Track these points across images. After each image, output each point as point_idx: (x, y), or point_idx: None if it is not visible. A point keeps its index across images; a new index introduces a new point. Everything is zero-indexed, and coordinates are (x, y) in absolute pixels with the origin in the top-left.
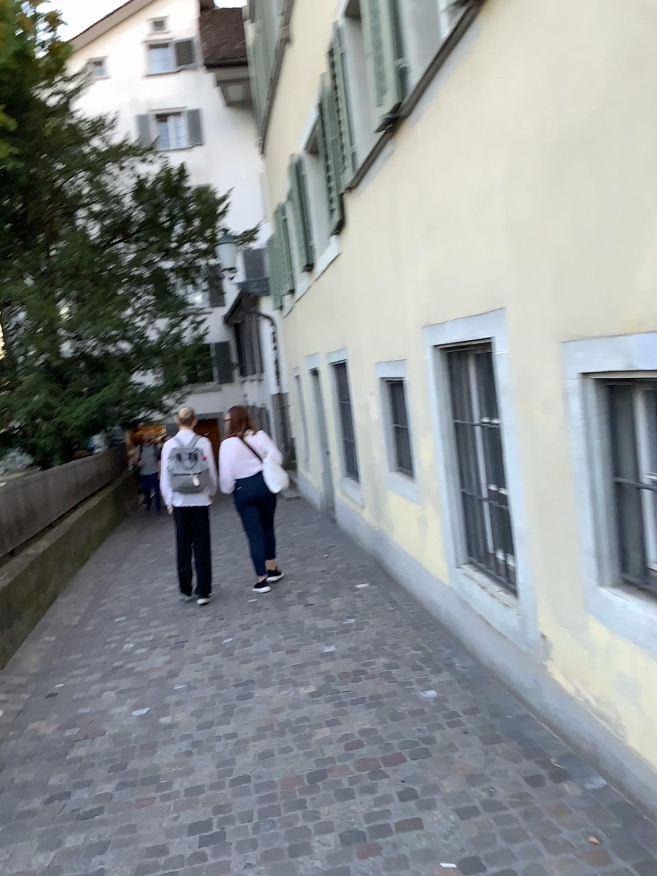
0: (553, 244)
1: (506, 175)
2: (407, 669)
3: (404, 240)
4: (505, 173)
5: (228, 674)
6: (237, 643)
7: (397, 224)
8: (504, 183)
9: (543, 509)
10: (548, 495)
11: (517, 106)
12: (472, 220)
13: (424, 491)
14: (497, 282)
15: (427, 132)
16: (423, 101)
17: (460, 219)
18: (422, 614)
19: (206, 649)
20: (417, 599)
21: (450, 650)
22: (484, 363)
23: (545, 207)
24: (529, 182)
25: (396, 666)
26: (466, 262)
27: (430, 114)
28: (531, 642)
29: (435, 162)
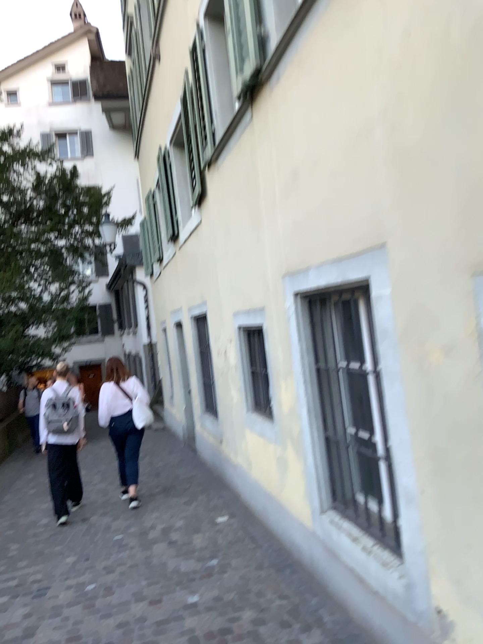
0: (456, 162)
1: (386, 102)
2: (274, 627)
3: (262, 199)
4: (384, 101)
5: (85, 636)
6: (99, 594)
7: (254, 186)
8: (382, 112)
9: (438, 467)
10: (447, 452)
11: (400, 23)
12: (340, 161)
13: (282, 433)
14: (372, 219)
15: (286, 90)
16: (281, 63)
17: (325, 163)
18: (281, 552)
19: (67, 601)
20: (275, 535)
21: (315, 600)
22: (345, 309)
23: (444, 122)
24: (419, 101)
25: (263, 623)
26: (333, 206)
27: (289, 73)
28: (420, 613)
29: (295, 116)
